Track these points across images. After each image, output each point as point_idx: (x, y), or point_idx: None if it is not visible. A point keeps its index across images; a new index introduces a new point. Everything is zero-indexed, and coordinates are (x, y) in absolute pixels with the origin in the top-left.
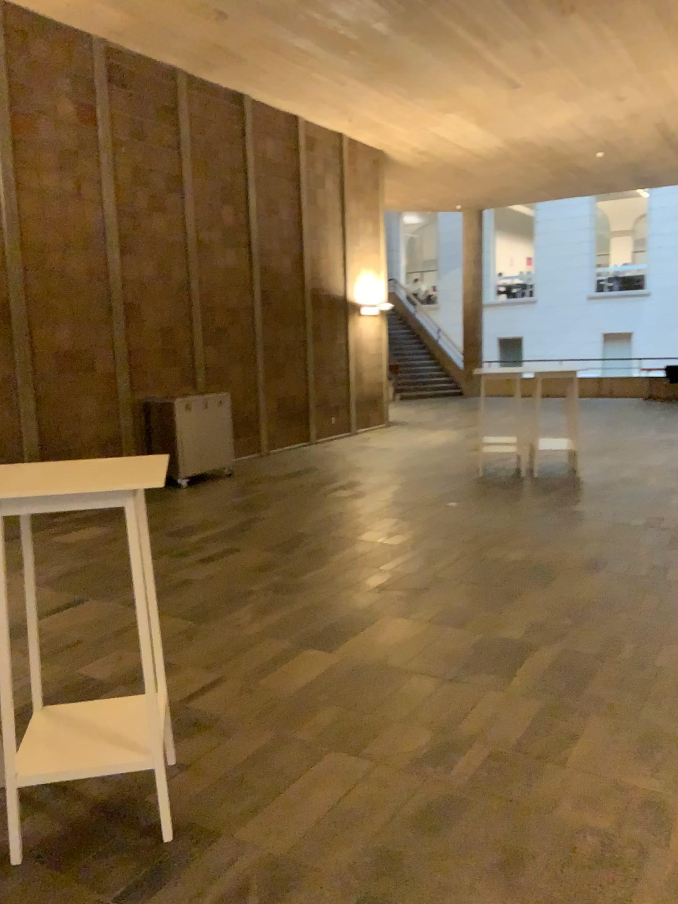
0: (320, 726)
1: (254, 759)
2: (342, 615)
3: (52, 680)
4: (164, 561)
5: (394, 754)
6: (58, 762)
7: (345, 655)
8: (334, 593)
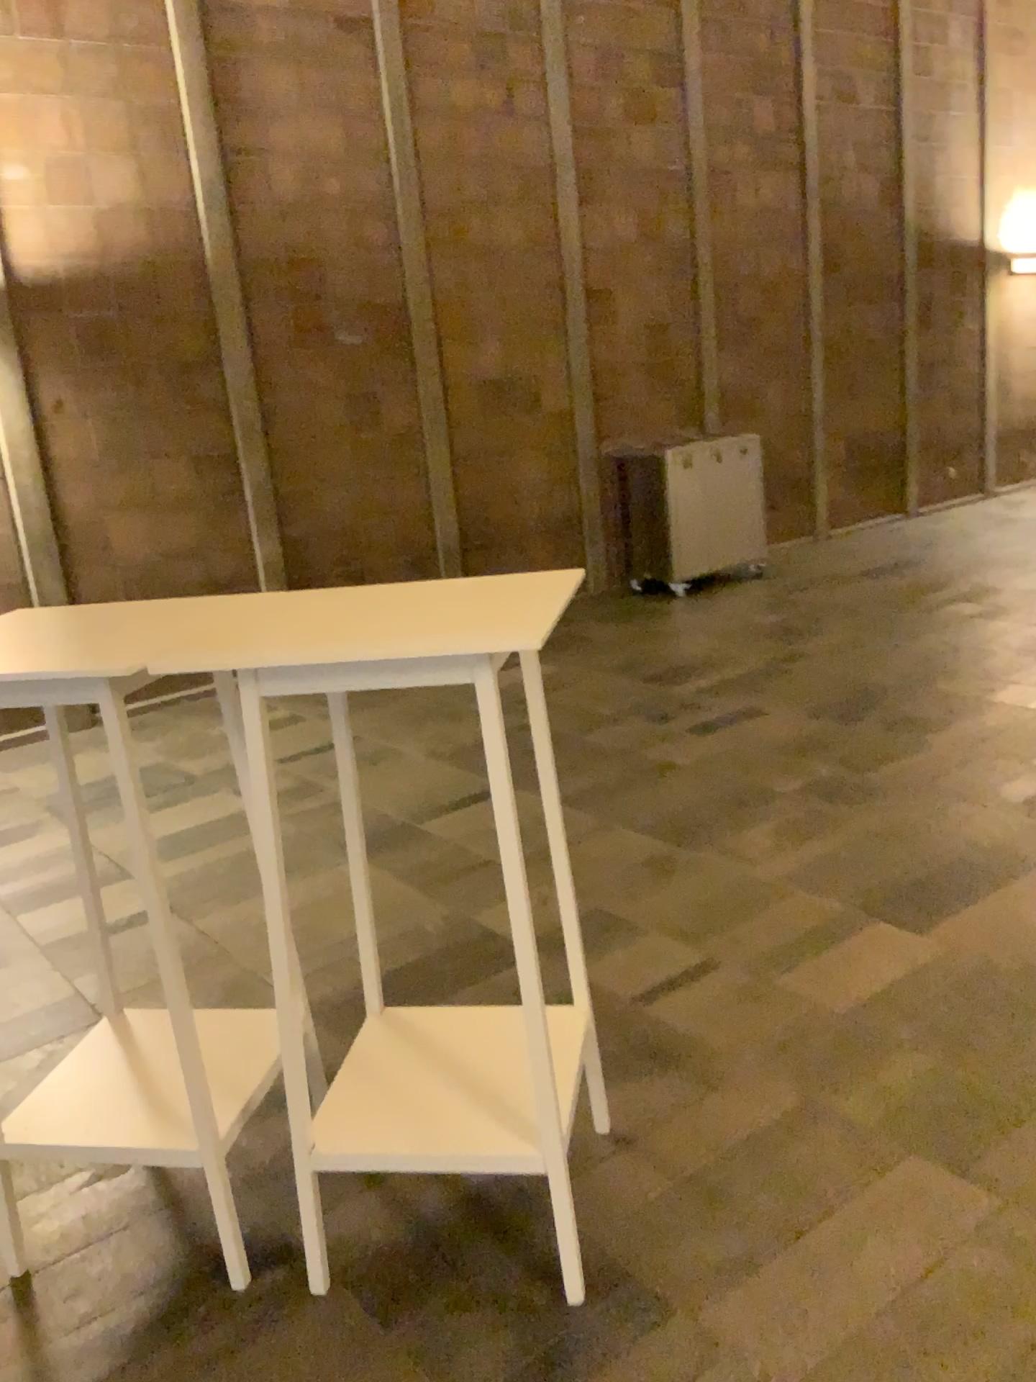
0: (881, 1093)
1: (745, 1146)
2: (944, 854)
3: (428, 931)
4: (632, 727)
5: (1035, 1186)
6: (377, 1127)
7: (943, 941)
8: (929, 805)
